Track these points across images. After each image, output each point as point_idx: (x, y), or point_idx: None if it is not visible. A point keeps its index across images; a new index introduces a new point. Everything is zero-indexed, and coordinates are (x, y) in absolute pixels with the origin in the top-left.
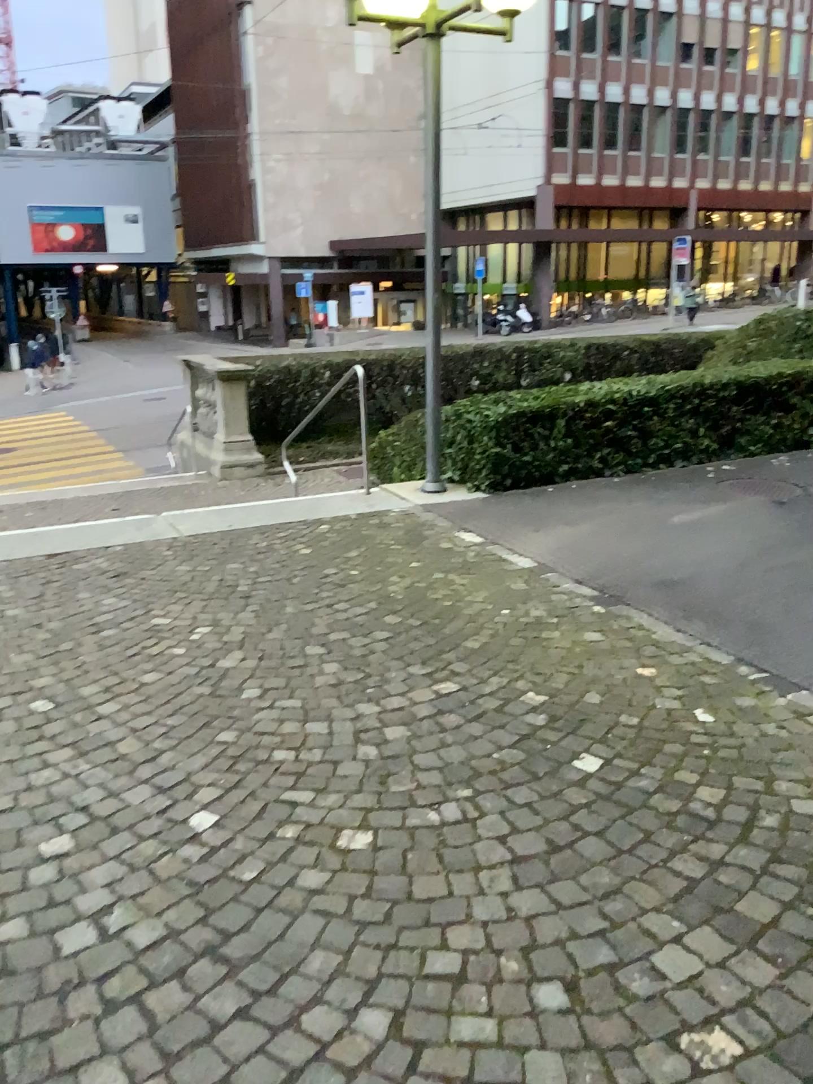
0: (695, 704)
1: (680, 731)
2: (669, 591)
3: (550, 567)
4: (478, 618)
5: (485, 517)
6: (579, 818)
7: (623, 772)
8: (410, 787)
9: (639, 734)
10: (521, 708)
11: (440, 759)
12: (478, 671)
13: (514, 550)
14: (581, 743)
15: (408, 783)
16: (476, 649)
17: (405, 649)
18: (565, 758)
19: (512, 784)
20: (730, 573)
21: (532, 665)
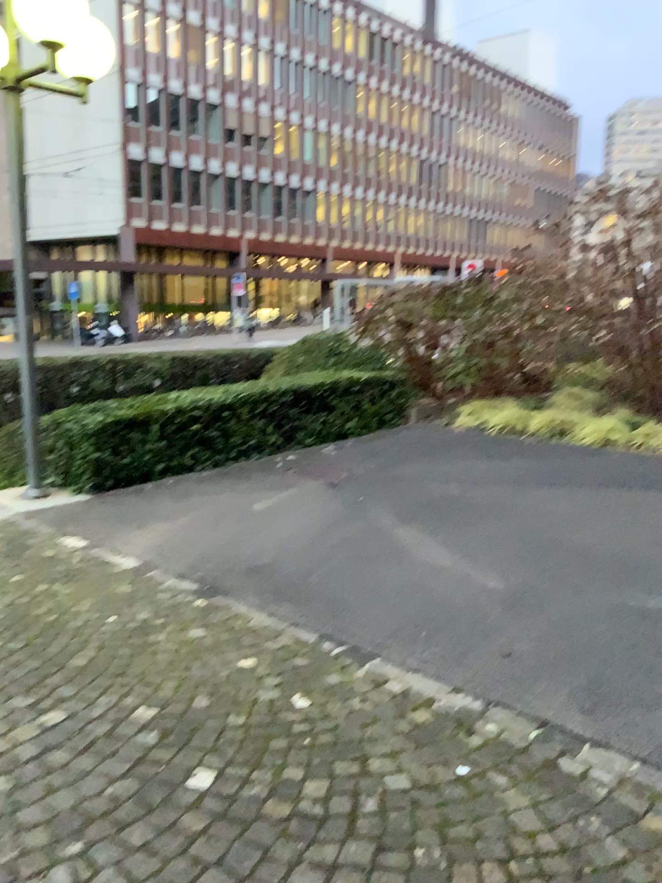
0: (294, 692)
1: (284, 724)
2: (258, 576)
3: (152, 565)
4: (84, 629)
5: (88, 521)
6: (198, 851)
7: (237, 784)
8: (10, 857)
9: (247, 735)
10: (131, 727)
11: (45, 810)
12: (85, 690)
13: (117, 551)
14: (194, 756)
15: (8, 853)
16: (83, 664)
17: (5, 676)
18: (179, 779)
19: (126, 826)
20: (307, 553)
21: (140, 674)
